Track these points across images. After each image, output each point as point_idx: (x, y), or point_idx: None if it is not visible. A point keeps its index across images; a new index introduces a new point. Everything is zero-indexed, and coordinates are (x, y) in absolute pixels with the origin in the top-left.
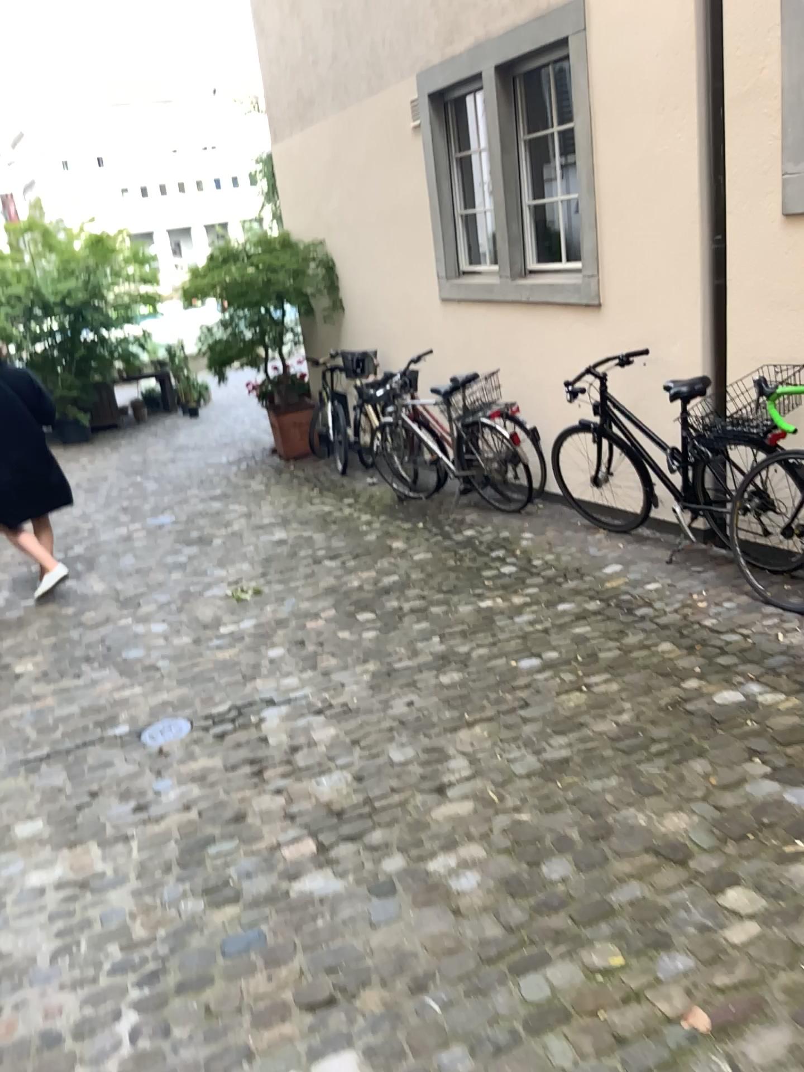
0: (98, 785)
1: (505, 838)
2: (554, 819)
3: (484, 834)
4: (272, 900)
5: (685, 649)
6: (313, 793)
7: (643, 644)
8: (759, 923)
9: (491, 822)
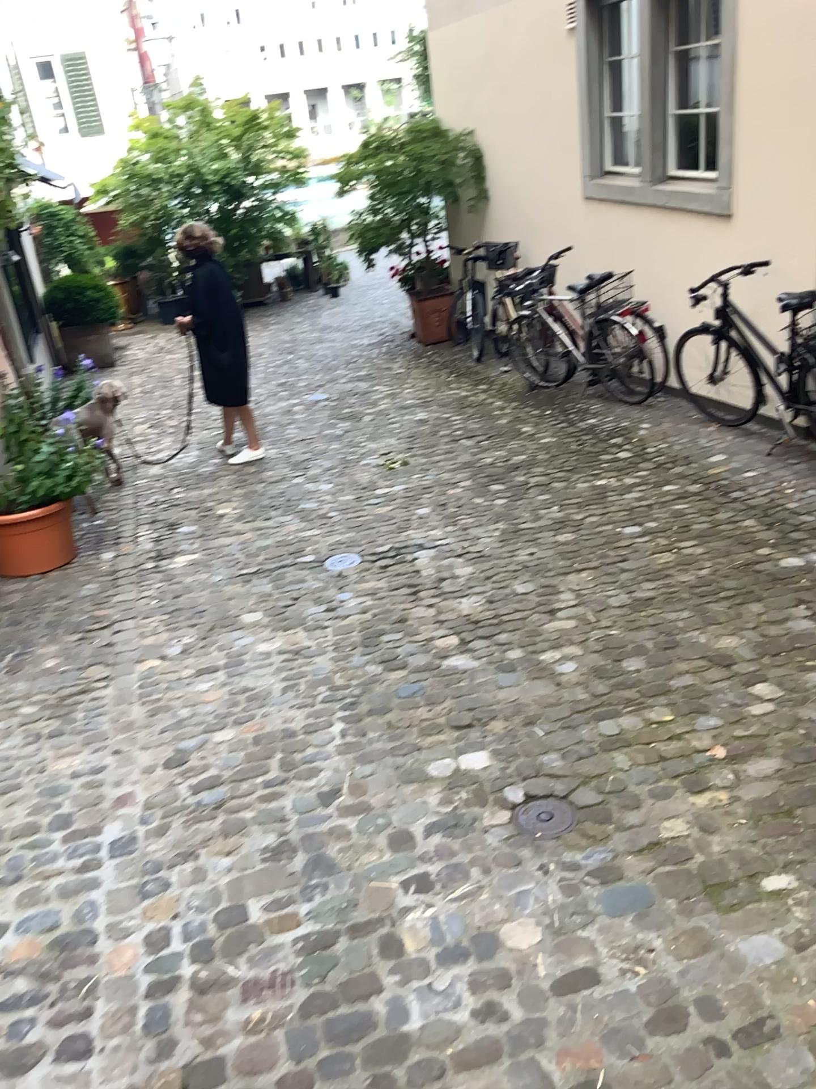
0: (296, 592)
1: (598, 642)
2: (636, 632)
3: (583, 638)
4: (429, 668)
5: (765, 522)
6: (457, 606)
7: (731, 517)
8: (774, 701)
9: (590, 631)
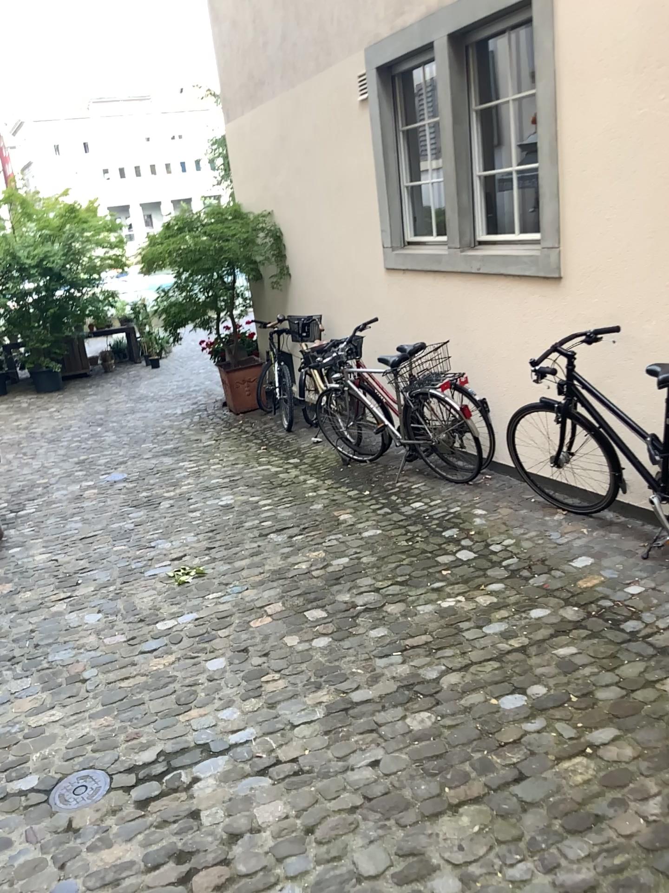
0: None
1: None
2: None
3: None
4: None
5: None
6: None
7: (645, 681)
8: None
9: None
